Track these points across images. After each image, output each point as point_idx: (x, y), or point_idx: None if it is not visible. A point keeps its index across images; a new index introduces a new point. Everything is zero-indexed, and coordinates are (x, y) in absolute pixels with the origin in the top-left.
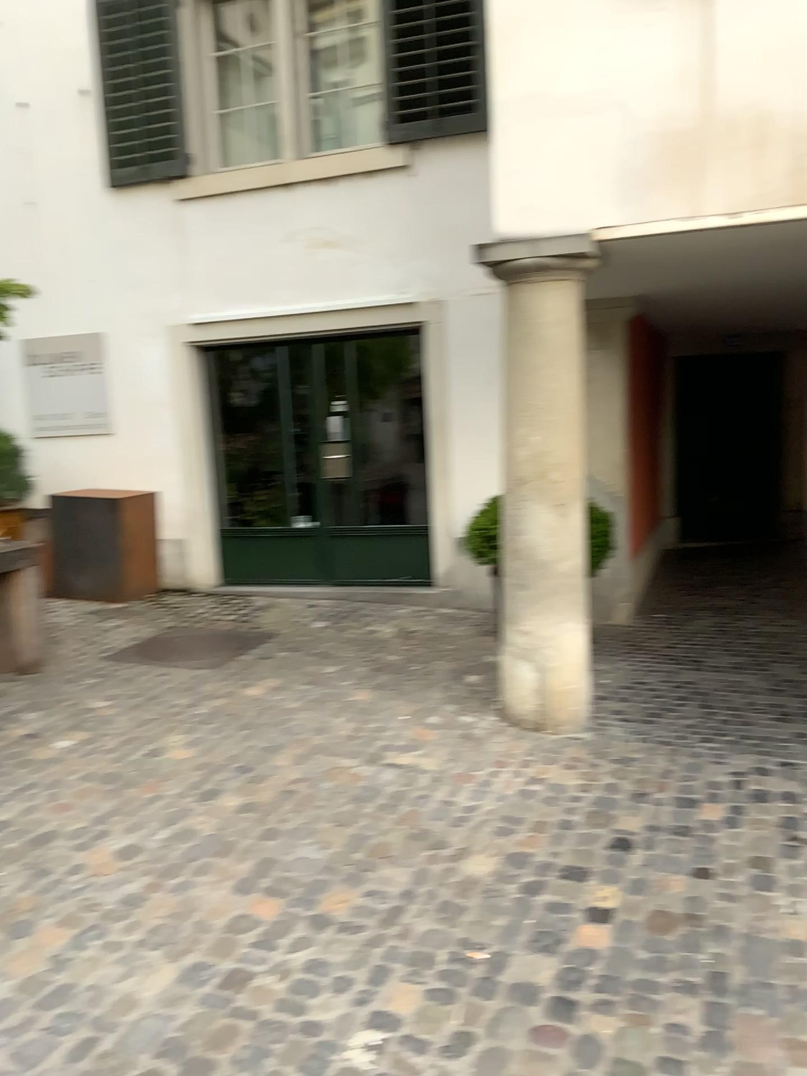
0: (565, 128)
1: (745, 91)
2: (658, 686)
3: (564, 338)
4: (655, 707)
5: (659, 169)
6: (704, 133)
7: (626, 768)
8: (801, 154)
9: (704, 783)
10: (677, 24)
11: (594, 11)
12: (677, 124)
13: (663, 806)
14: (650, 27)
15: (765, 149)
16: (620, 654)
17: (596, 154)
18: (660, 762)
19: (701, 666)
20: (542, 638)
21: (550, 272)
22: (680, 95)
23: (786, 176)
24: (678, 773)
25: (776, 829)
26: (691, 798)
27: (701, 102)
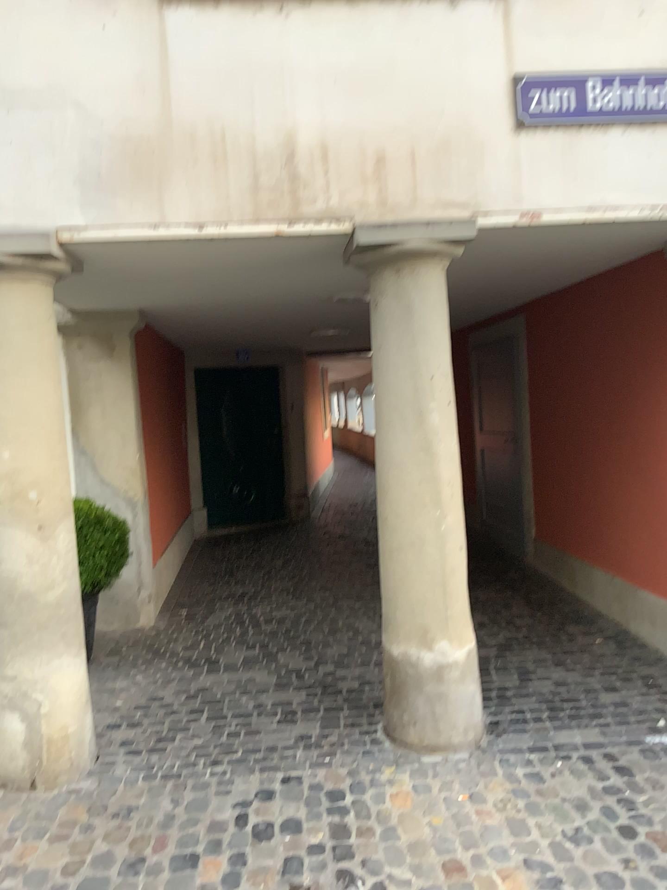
0: (22, 123)
1: (204, 108)
2: (173, 701)
3: (37, 346)
4: (167, 729)
5: (126, 176)
6: (167, 144)
7: (126, 826)
8: (261, 175)
9: (209, 828)
10: (134, 34)
11: (46, 7)
12: (141, 133)
13: (160, 876)
14: (107, 33)
15: (228, 166)
16: (140, 666)
17: (57, 154)
18: (165, 808)
19: (218, 668)
20: (29, 682)
21: (14, 275)
22: (141, 104)
23: (249, 195)
24: (183, 818)
25: (280, 880)
26: (193, 854)
27: (163, 114)
